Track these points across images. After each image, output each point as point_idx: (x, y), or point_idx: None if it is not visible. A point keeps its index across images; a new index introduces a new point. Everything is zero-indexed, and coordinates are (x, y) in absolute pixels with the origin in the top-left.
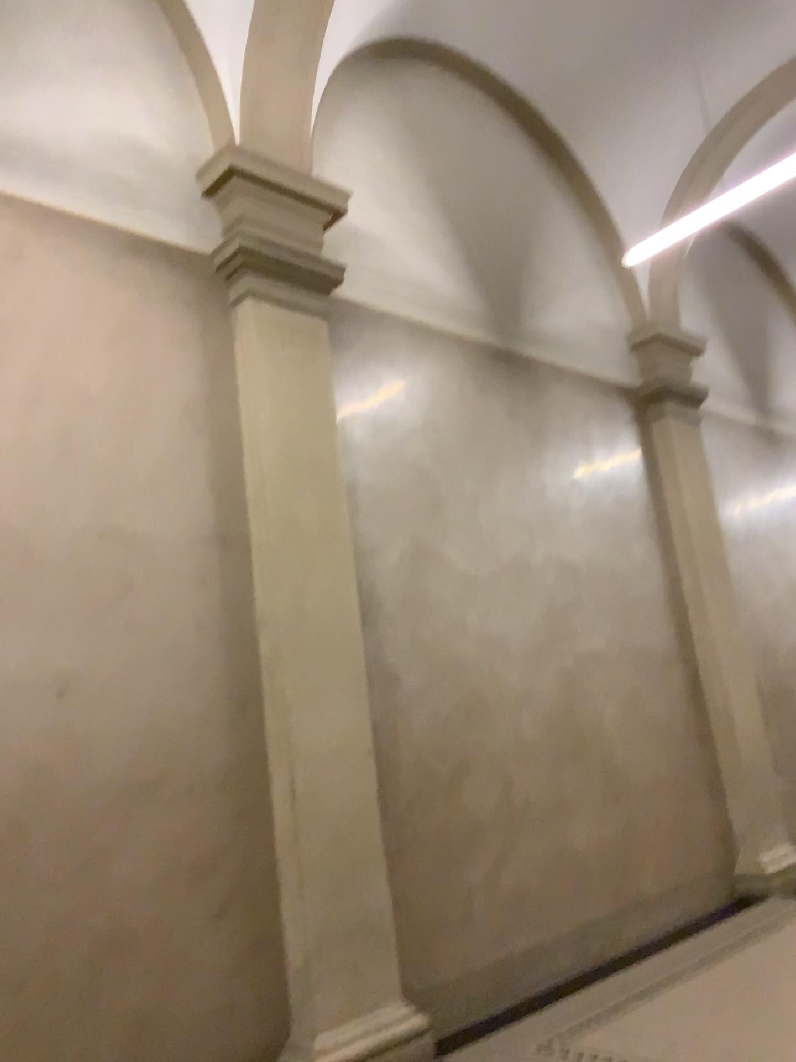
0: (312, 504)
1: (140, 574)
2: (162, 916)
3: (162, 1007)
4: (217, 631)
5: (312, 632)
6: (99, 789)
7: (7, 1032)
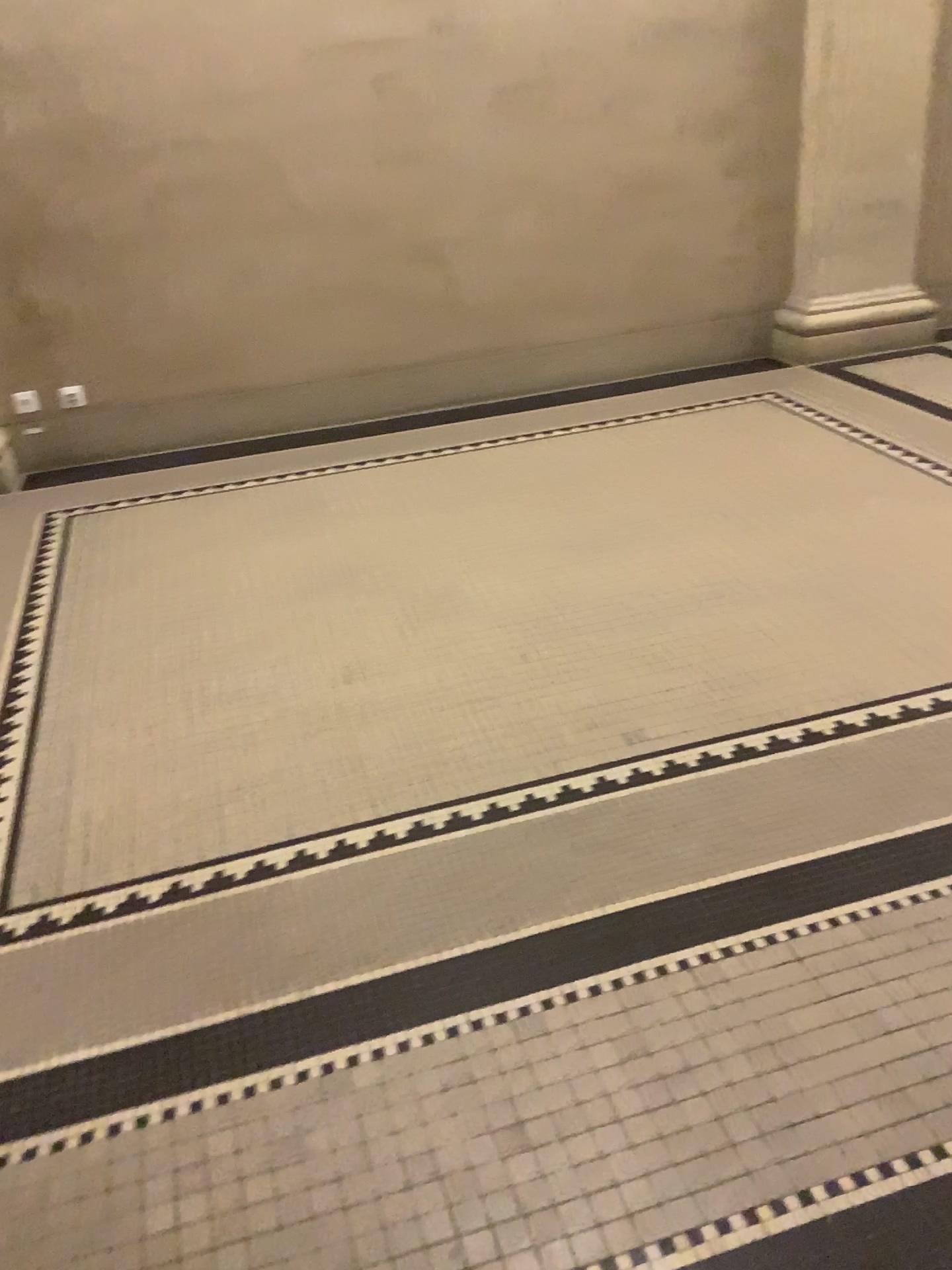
0: None
1: None
2: (674, 169)
3: (670, 251)
4: None
5: None
6: (617, 32)
7: (540, 250)
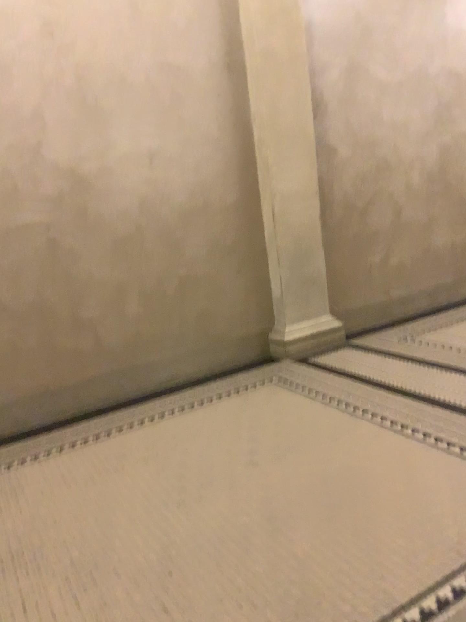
0: (284, 43)
1: (186, 94)
2: (213, 272)
3: (216, 311)
4: (232, 127)
5: (285, 125)
6: (177, 212)
7: (148, 317)
